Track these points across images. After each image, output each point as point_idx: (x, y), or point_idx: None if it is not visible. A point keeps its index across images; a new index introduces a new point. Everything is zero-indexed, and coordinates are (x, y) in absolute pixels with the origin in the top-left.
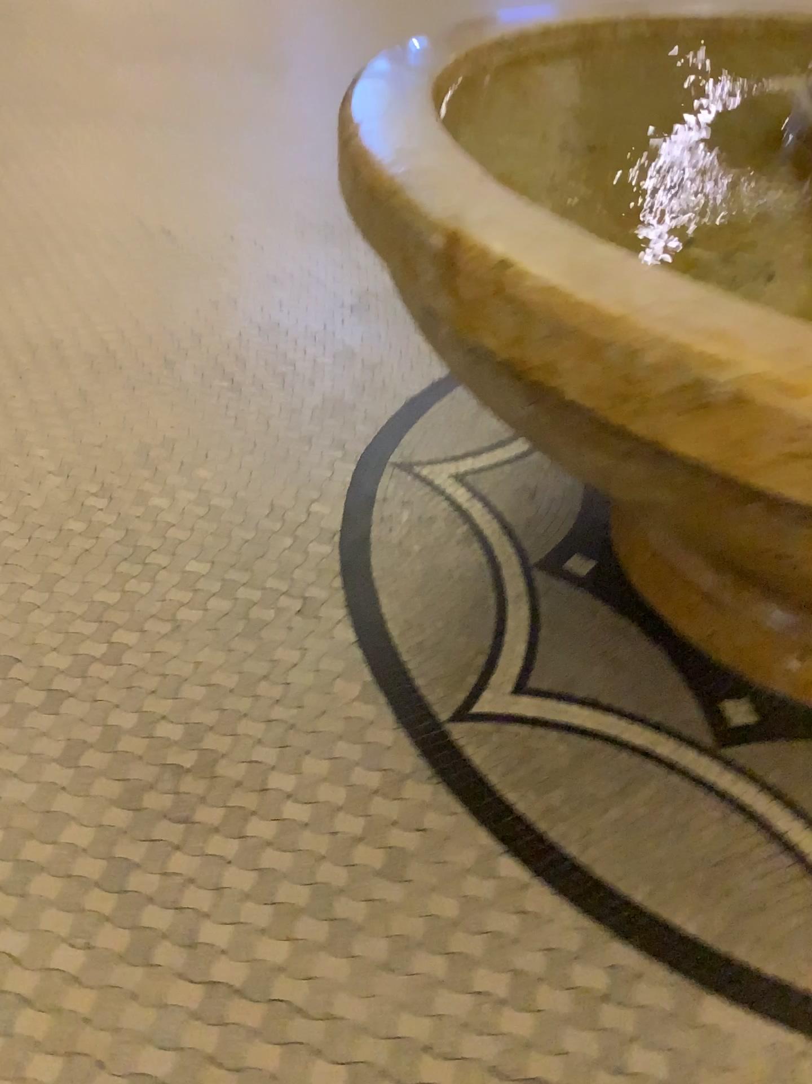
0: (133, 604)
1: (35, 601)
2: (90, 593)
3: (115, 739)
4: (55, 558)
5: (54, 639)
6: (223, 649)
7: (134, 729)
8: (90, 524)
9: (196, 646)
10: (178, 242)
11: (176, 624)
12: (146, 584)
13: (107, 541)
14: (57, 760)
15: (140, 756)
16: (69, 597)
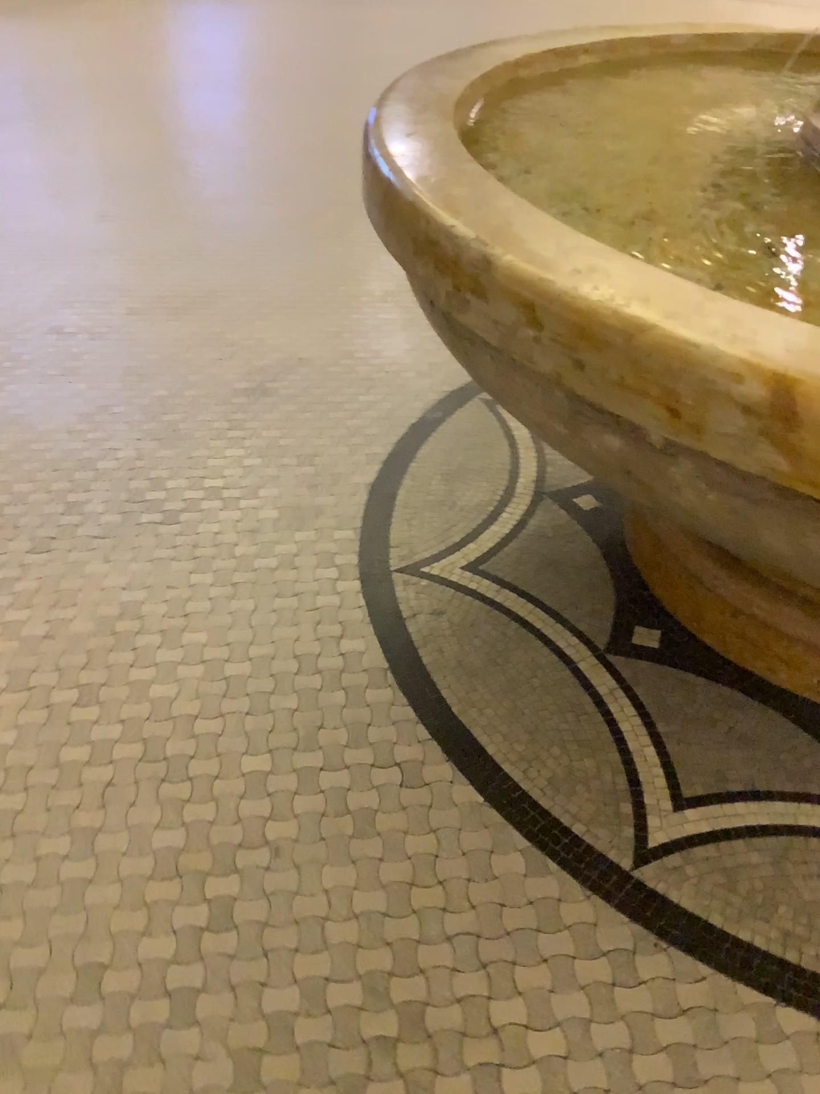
0: (207, 839)
1: (82, 876)
2: (147, 841)
3: (287, 1032)
4: (74, 806)
5: (135, 921)
6: (347, 863)
7: (303, 1010)
8: (94, 746)
9: (313, 869)
10: (1, 349)
11: (275, 847)
12: (209, 806)
13: (126, 762)
14: (232, 1091)
15: (330, 1044)
16: (123, 856)
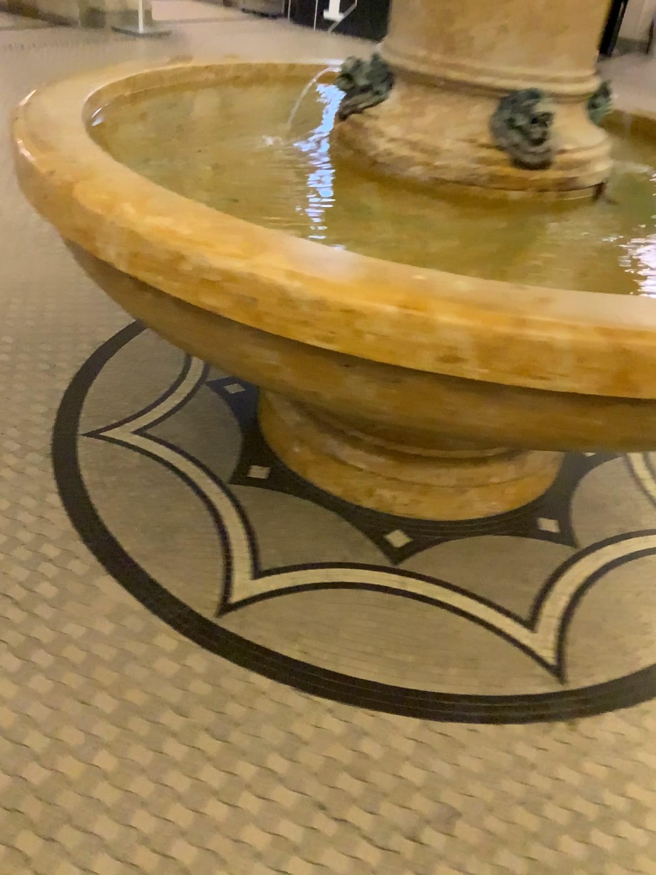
0: None
1: None
2: None
3: None
4: None
5: None
6: None
7: None
8: None
9: None
10: None
11: None
12: None
13: None
14: None
15: None
16: None
